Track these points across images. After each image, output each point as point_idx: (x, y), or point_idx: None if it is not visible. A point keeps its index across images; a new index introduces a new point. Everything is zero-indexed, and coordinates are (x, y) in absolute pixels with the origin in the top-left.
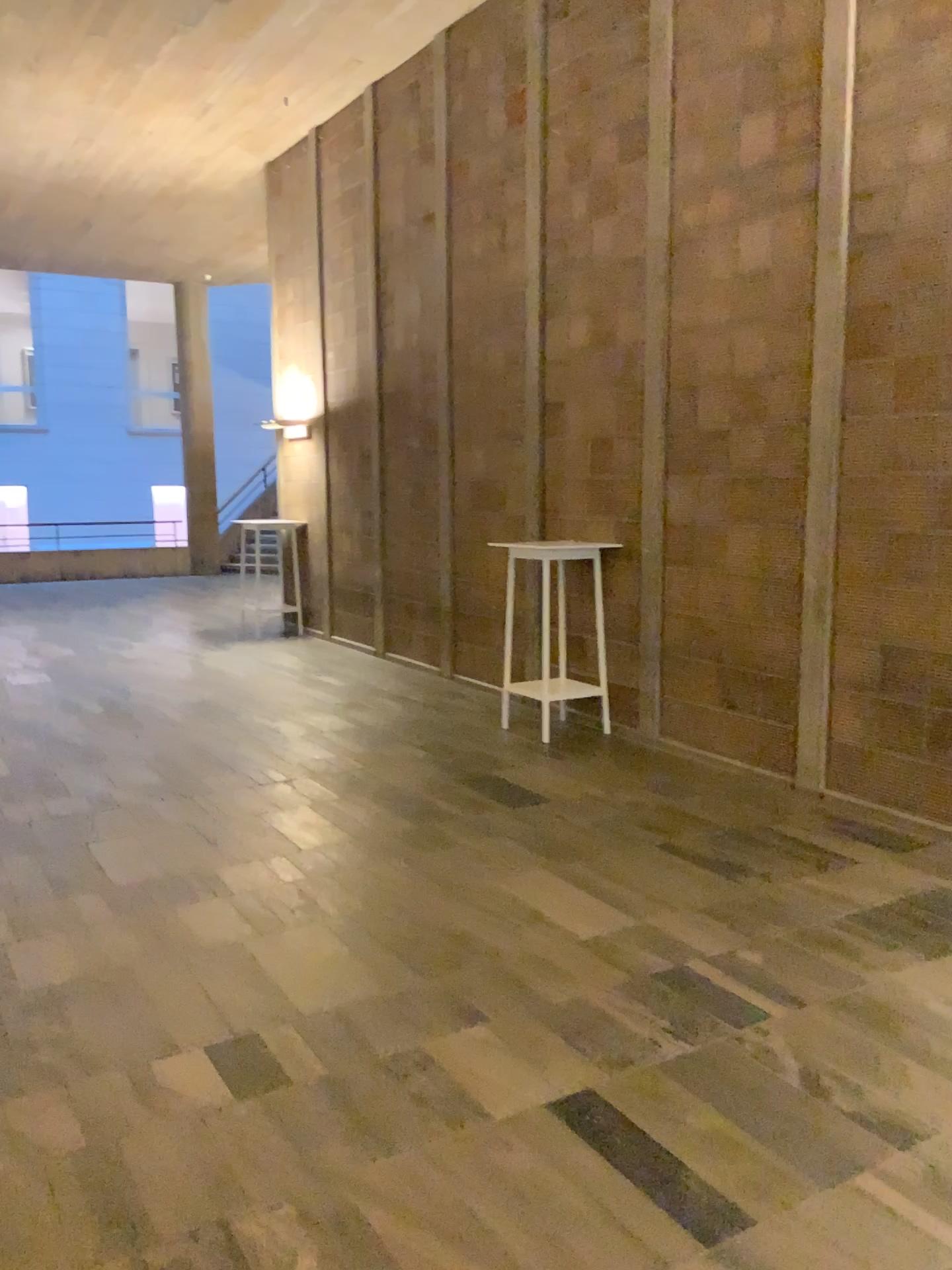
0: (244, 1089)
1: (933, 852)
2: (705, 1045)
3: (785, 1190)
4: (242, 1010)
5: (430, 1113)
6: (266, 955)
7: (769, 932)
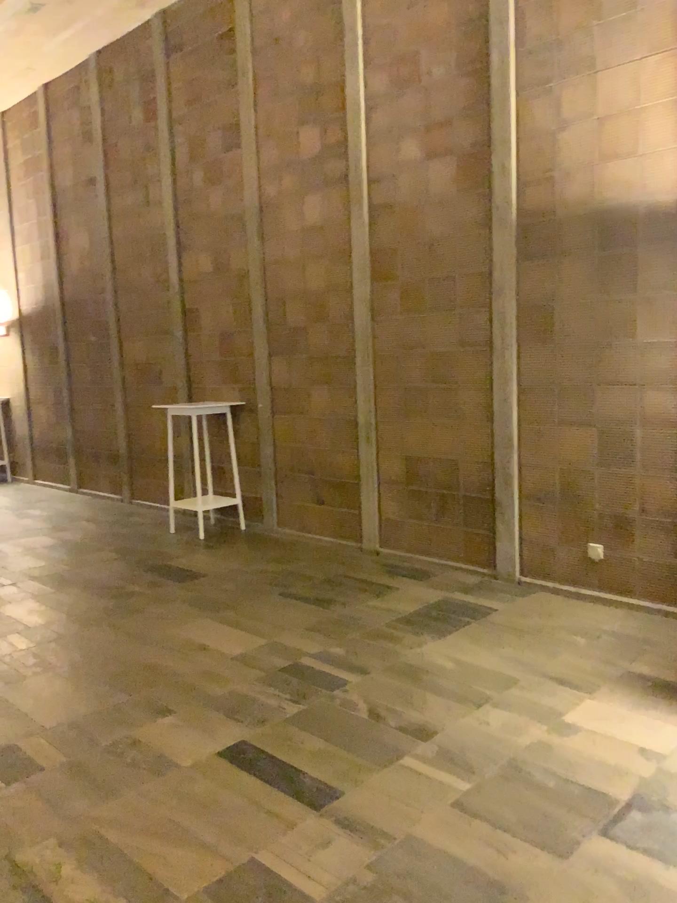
0: (9, 778)
1: (443, 578)
2: (312, 704)
3: (360, 773)
4: (0, 732)
5: (140, 771)
6: (14, 695)
7: (348, 636)
